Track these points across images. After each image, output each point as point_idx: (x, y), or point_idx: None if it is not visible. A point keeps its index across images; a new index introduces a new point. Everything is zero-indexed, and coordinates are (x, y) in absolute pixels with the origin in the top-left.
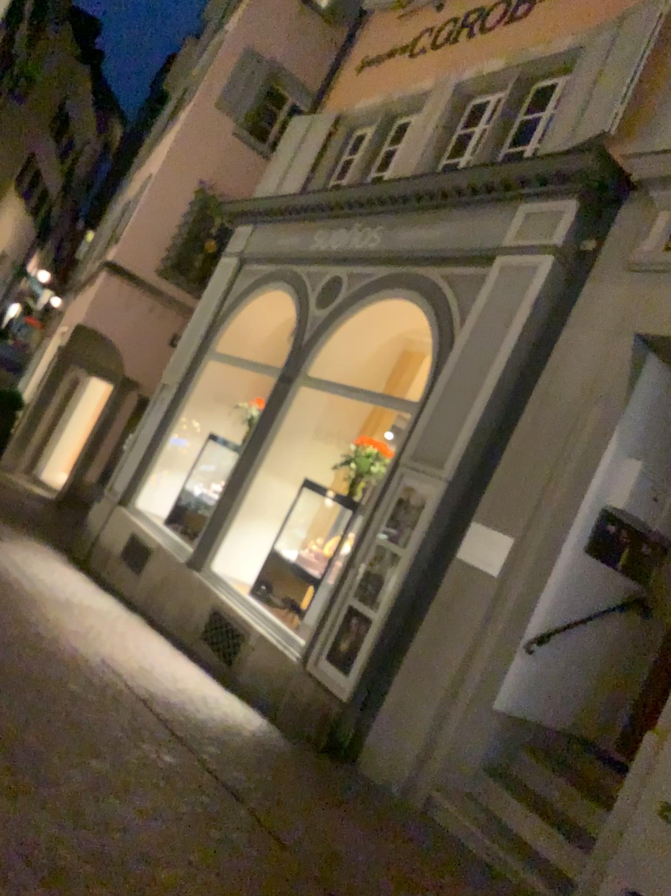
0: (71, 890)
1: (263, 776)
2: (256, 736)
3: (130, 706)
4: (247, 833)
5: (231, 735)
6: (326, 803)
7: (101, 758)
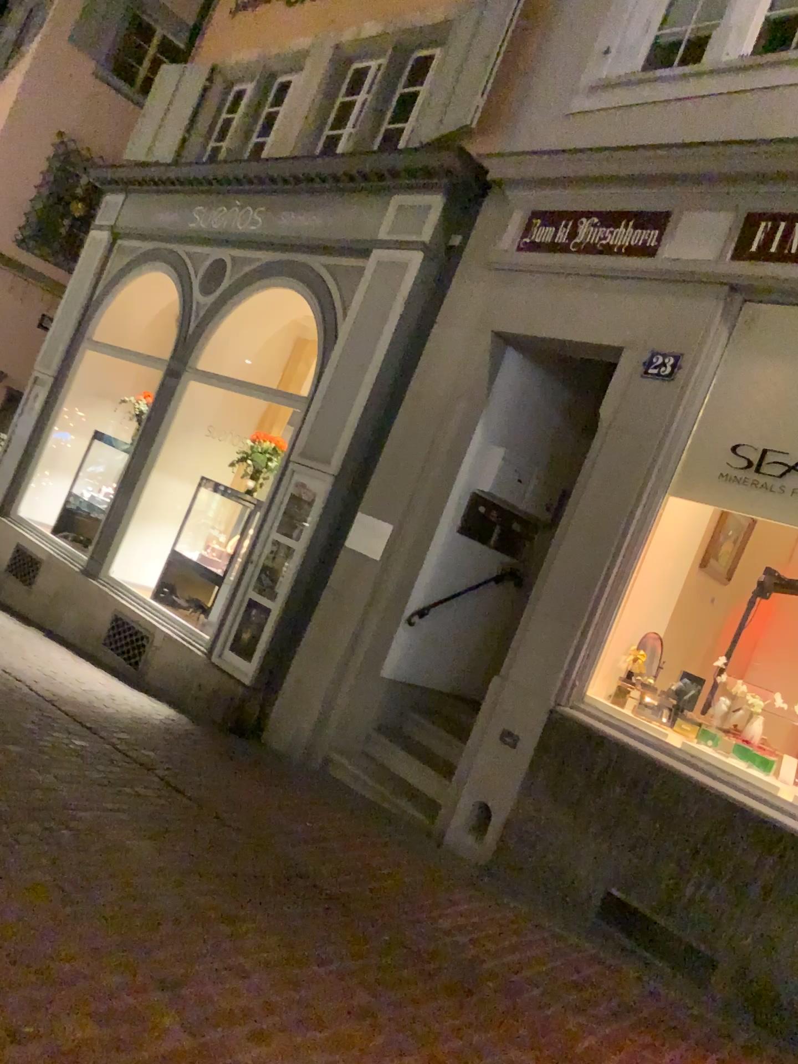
0: (9, 821)
1: (171, 751)
2: (164, 722)
3: (38, 704)
4: (155, 788)
5: (139, 723)
6: (230, 768)
7: (17, 742)
